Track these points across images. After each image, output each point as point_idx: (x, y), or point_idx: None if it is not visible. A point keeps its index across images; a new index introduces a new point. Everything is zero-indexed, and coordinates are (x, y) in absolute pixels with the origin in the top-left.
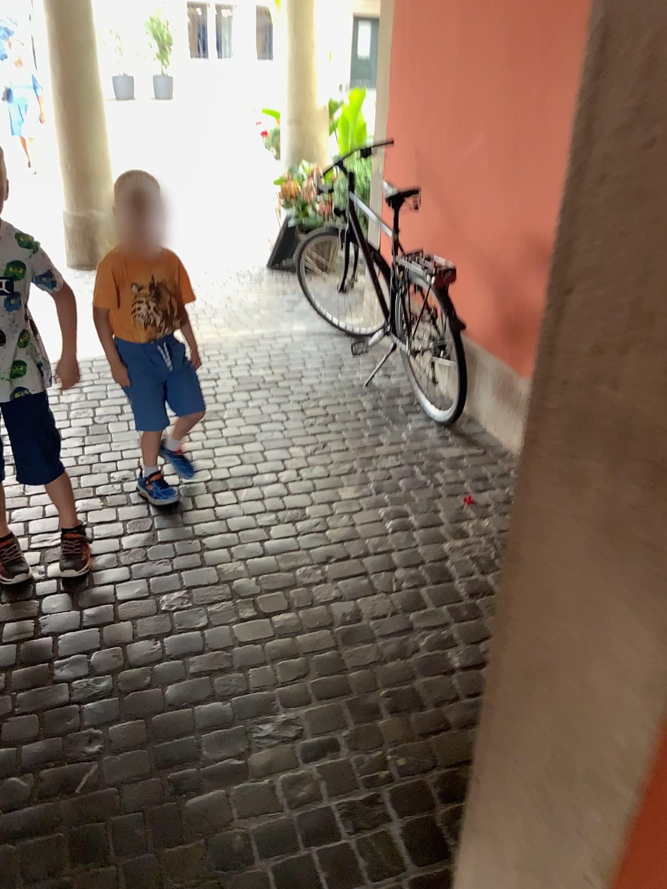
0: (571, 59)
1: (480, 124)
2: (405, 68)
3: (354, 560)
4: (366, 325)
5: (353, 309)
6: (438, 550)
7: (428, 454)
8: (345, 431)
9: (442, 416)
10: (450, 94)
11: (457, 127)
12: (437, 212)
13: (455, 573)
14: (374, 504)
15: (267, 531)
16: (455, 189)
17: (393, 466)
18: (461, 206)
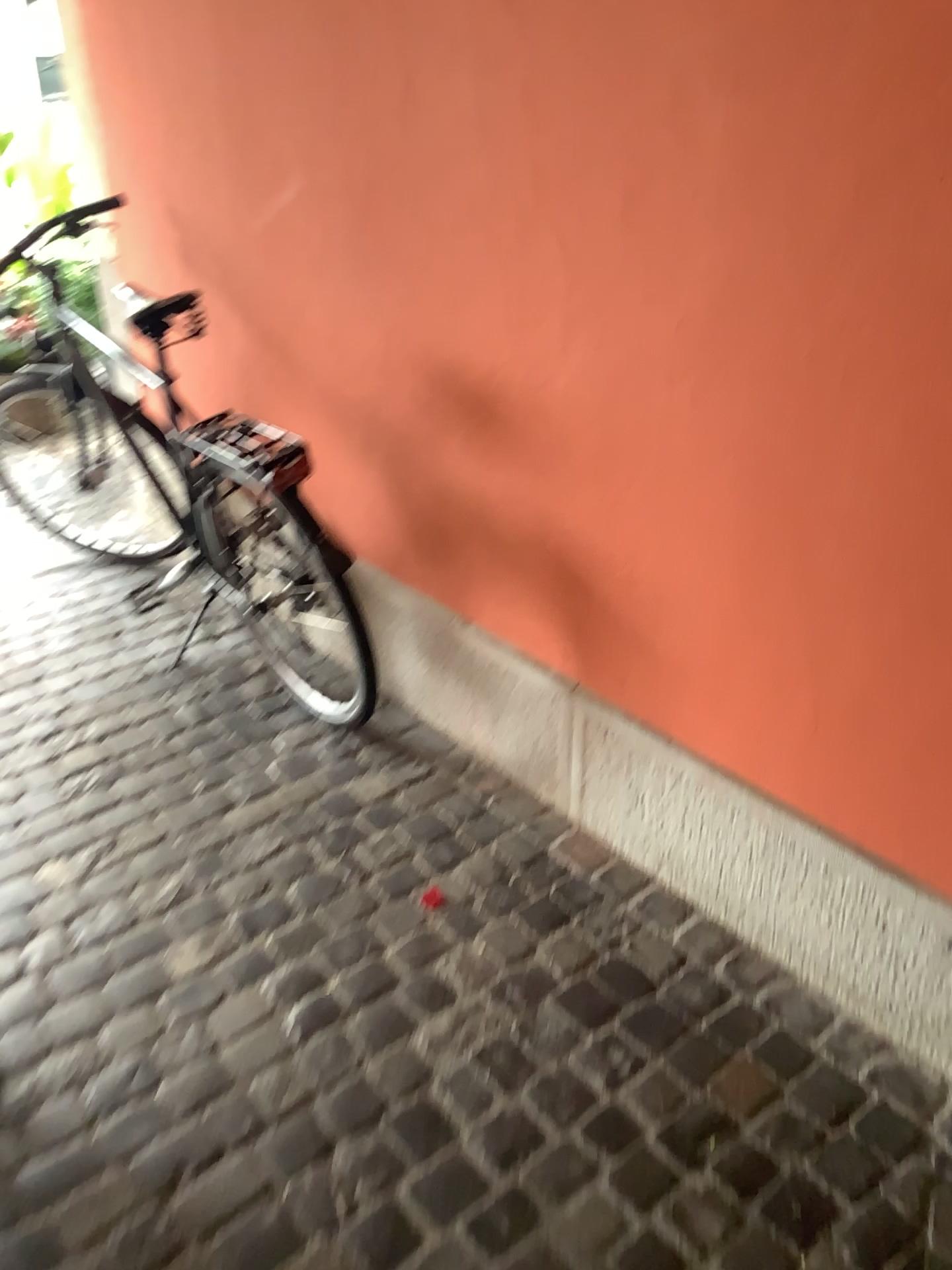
0: (456, 3)
1: (293, 149)
2: (118, 51)
3: (233, 1158)
4: (153, 538)
5: (121, 512)
6: (404, 1061)
7: (329, 808)
8: (152, 792)
9: (334, 709)
10: (219, 95)
11: (246, 157)
12: (242, 324)
13: (454, 1119)
14: (248, 973)
15: (15, 1139)
16: (268, 279)
17: (267, 857)
18: (286, 310)
